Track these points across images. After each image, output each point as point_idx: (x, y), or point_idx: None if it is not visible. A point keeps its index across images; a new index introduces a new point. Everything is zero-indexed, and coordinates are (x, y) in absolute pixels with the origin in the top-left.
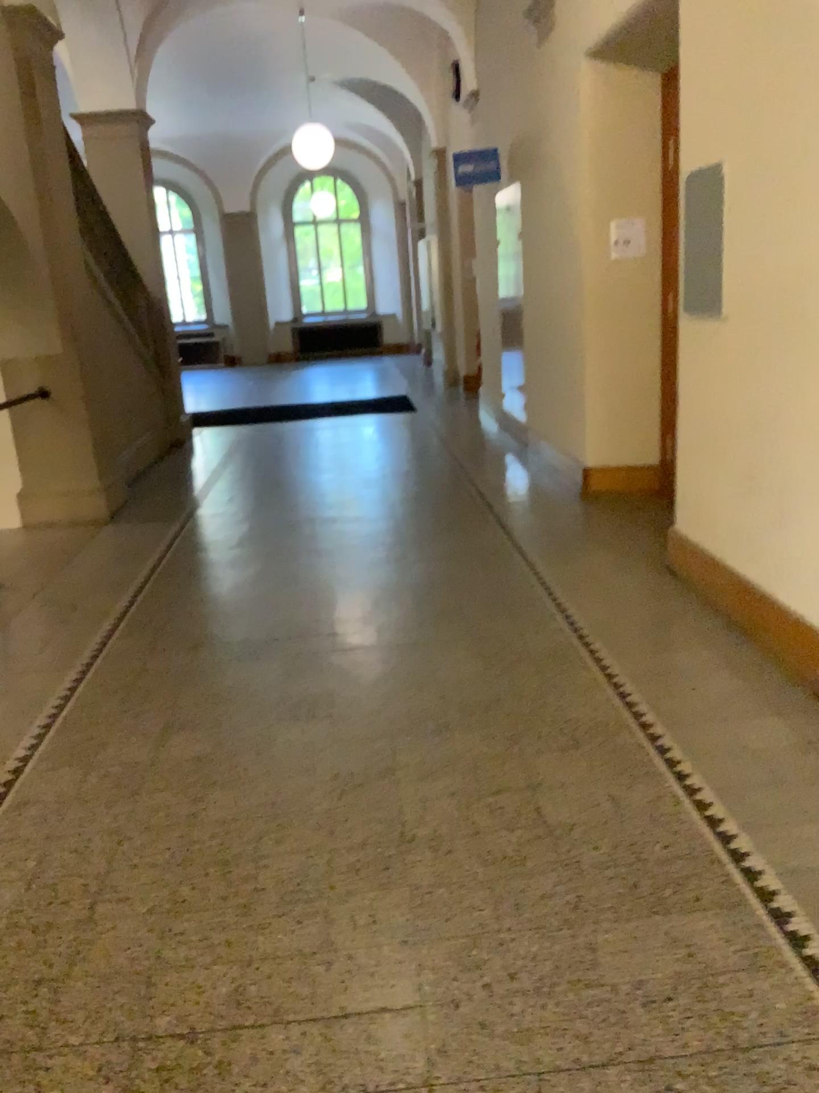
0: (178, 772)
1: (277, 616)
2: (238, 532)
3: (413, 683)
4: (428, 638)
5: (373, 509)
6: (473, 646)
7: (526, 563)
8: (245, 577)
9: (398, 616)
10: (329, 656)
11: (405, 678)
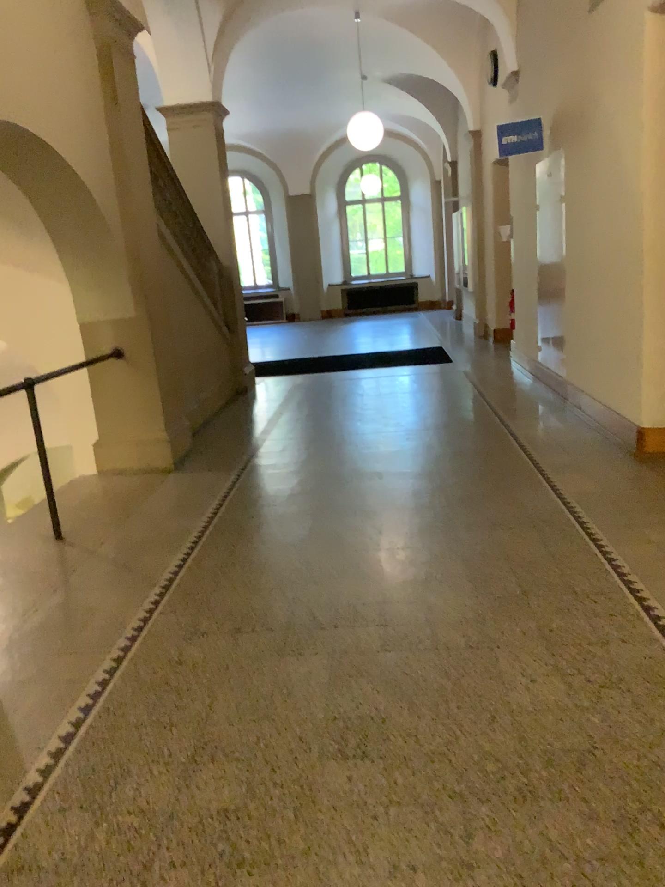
0: (204, 835)
1: (327, 596)
2: (290, 489)
3: (485, 709)
4: (495, 637)
5: (422, 466)
6: (550, 655)
7: (592, 538)
8: (296, 543)
9: (458, 603)
10: (383, 657)
11: (474, 698)
